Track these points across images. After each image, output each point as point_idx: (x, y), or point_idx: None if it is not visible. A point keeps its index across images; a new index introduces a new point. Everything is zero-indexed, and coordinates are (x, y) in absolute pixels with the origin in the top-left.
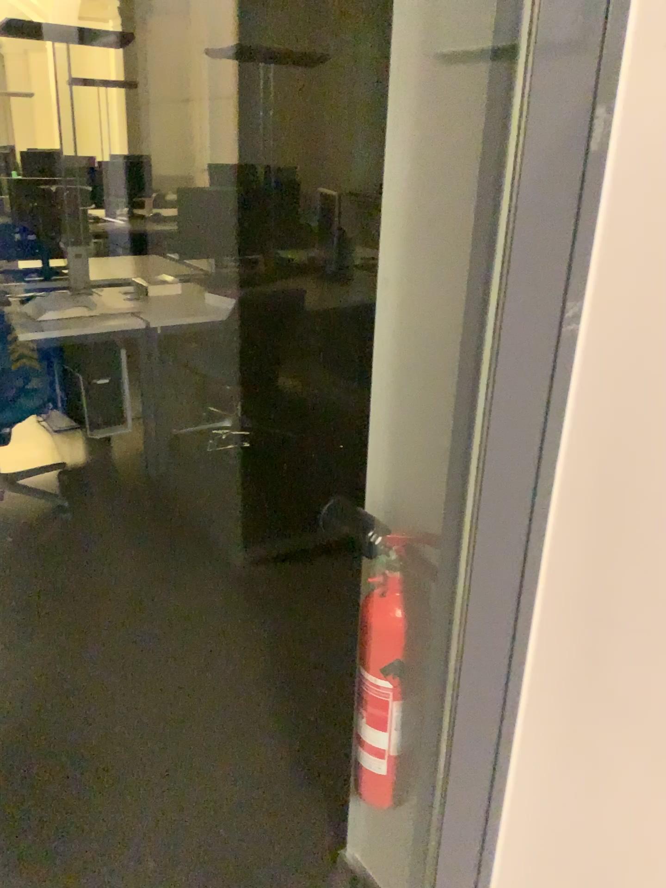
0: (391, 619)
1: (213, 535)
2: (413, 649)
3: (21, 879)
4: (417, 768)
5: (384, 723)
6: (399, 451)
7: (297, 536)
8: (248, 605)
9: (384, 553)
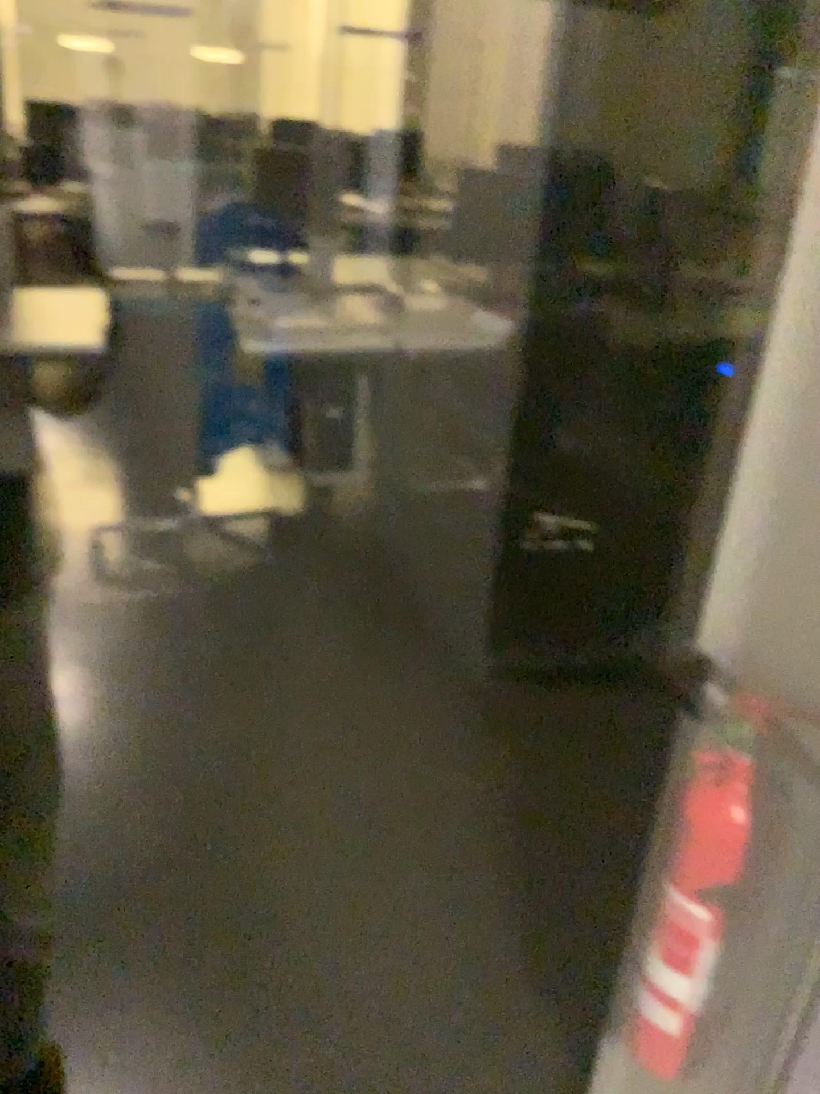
0: (721, 824)
1: (449, 630)
2: (746, 872)
3: (167, 1035)
4: (726, 1045)
5: (683, 967)
6: (765, 575)
7: (558, 649)
8: (484, 732)
9: (723, 724)
